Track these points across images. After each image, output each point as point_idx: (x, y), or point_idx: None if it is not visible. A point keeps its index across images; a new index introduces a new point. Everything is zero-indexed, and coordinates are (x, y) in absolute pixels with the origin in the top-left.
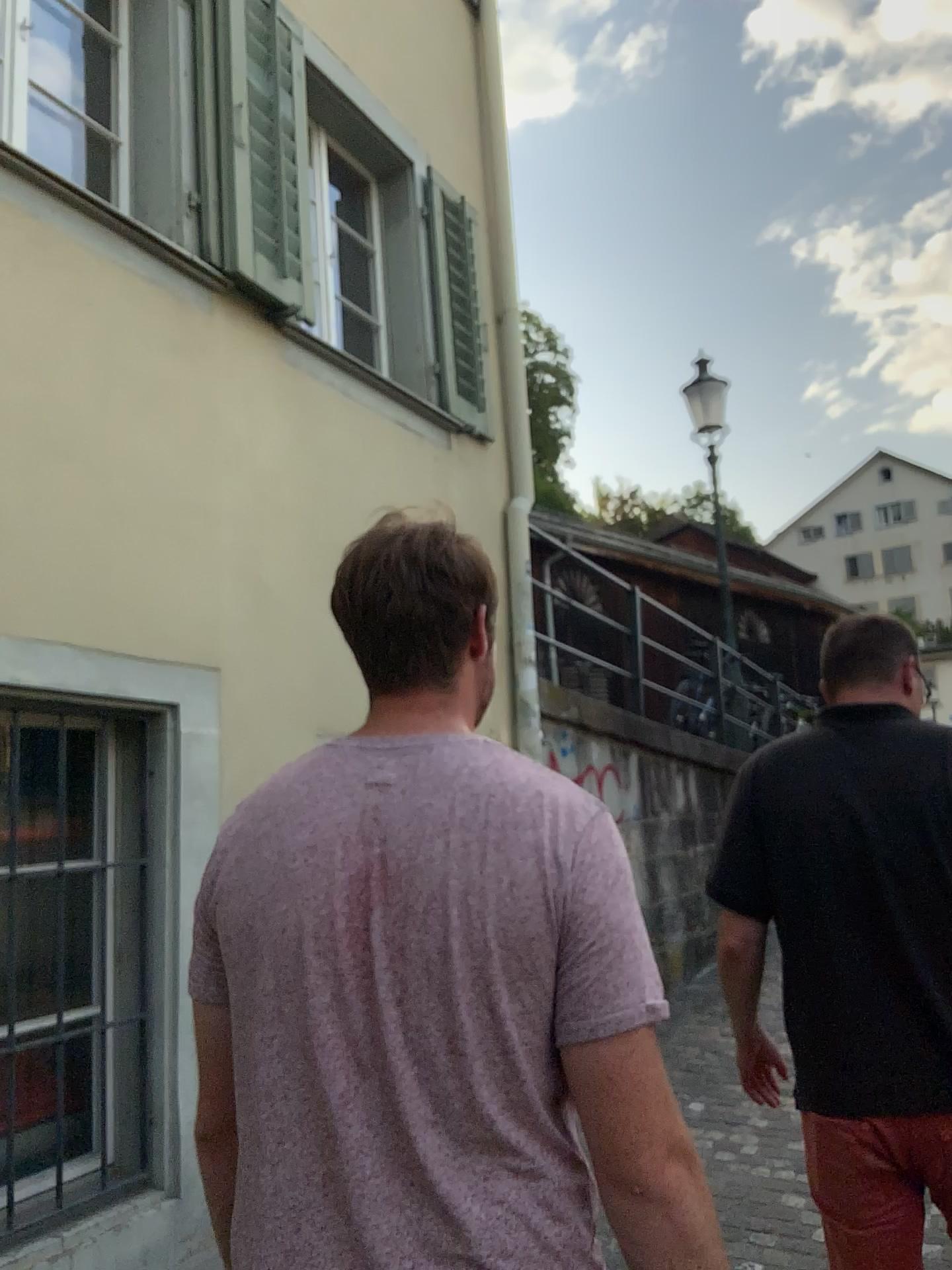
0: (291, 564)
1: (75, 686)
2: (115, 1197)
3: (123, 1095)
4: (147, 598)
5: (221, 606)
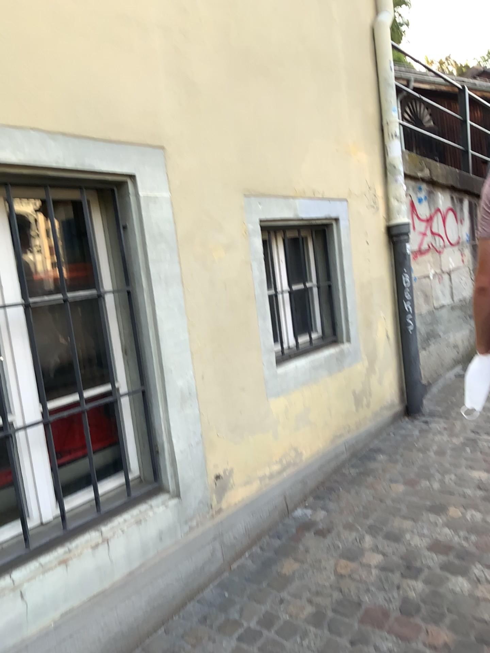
0: (211, 65)
1: (44, 162)
2: (137, 501)
3: (139, 436)
4: (94, 92)
5: (158, 98)
